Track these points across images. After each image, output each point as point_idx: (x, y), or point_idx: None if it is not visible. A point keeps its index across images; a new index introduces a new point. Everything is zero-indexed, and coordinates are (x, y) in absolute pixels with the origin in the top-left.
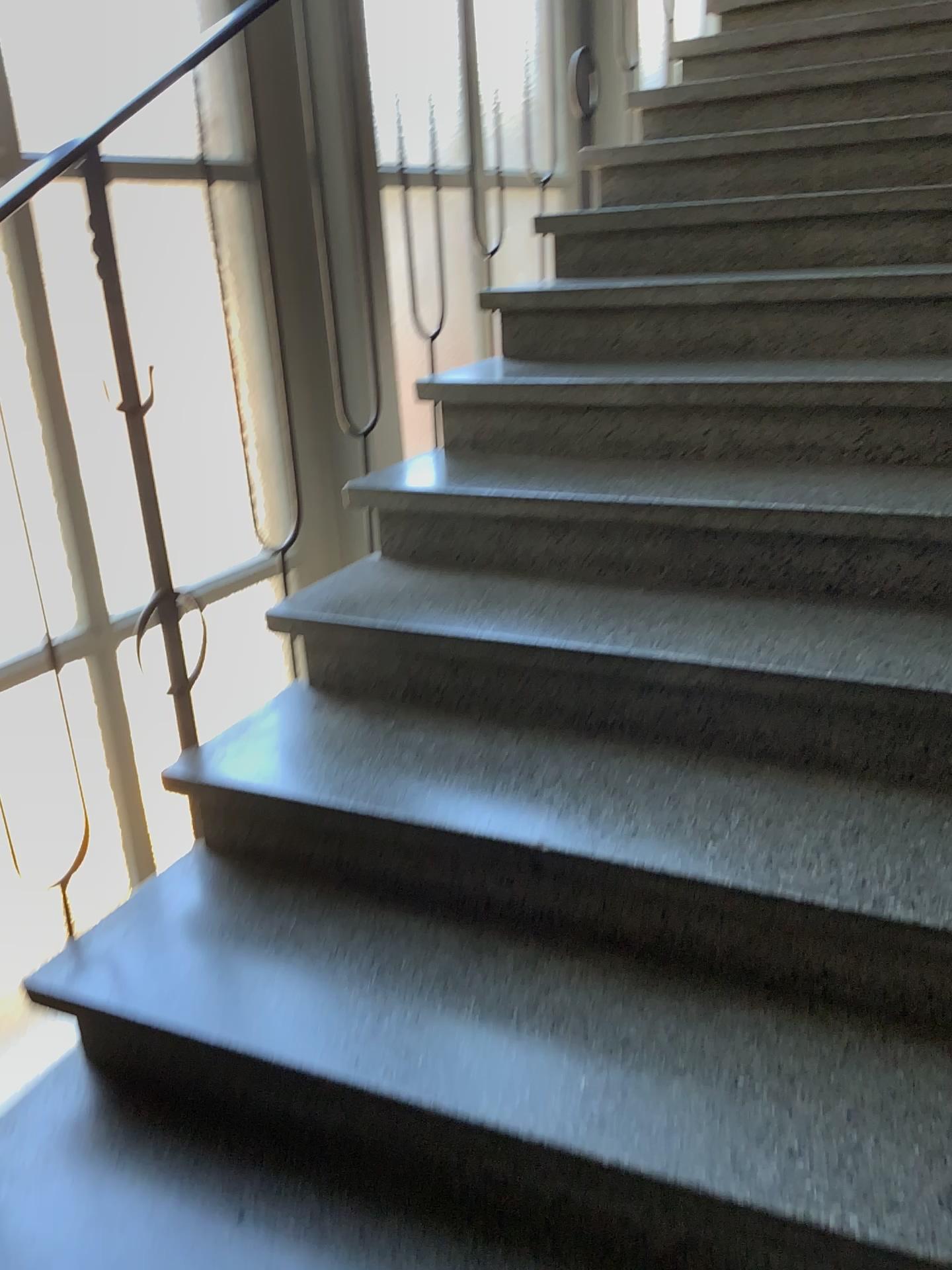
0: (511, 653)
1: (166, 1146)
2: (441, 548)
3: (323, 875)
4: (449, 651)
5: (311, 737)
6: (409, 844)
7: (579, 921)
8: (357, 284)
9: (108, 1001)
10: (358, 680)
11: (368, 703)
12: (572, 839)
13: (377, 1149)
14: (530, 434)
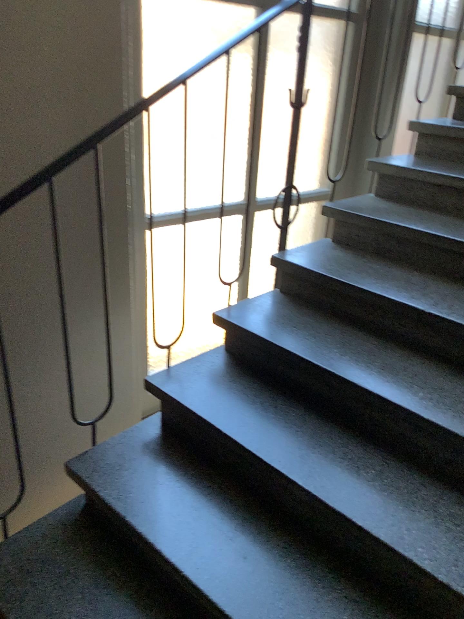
0: (428, 238)
1: (252, 381)
2: (404, 194)
3: (327, 308)
4: (400, 233)
5: (333, 257)
6: (367, 300)
7: (432, 344)
8: (392, 74)
9: (243, 326)
10: (356, 240)
11: (358, 250)
12: (438, 310)
13: (332, 399)
14: (458, 152)
